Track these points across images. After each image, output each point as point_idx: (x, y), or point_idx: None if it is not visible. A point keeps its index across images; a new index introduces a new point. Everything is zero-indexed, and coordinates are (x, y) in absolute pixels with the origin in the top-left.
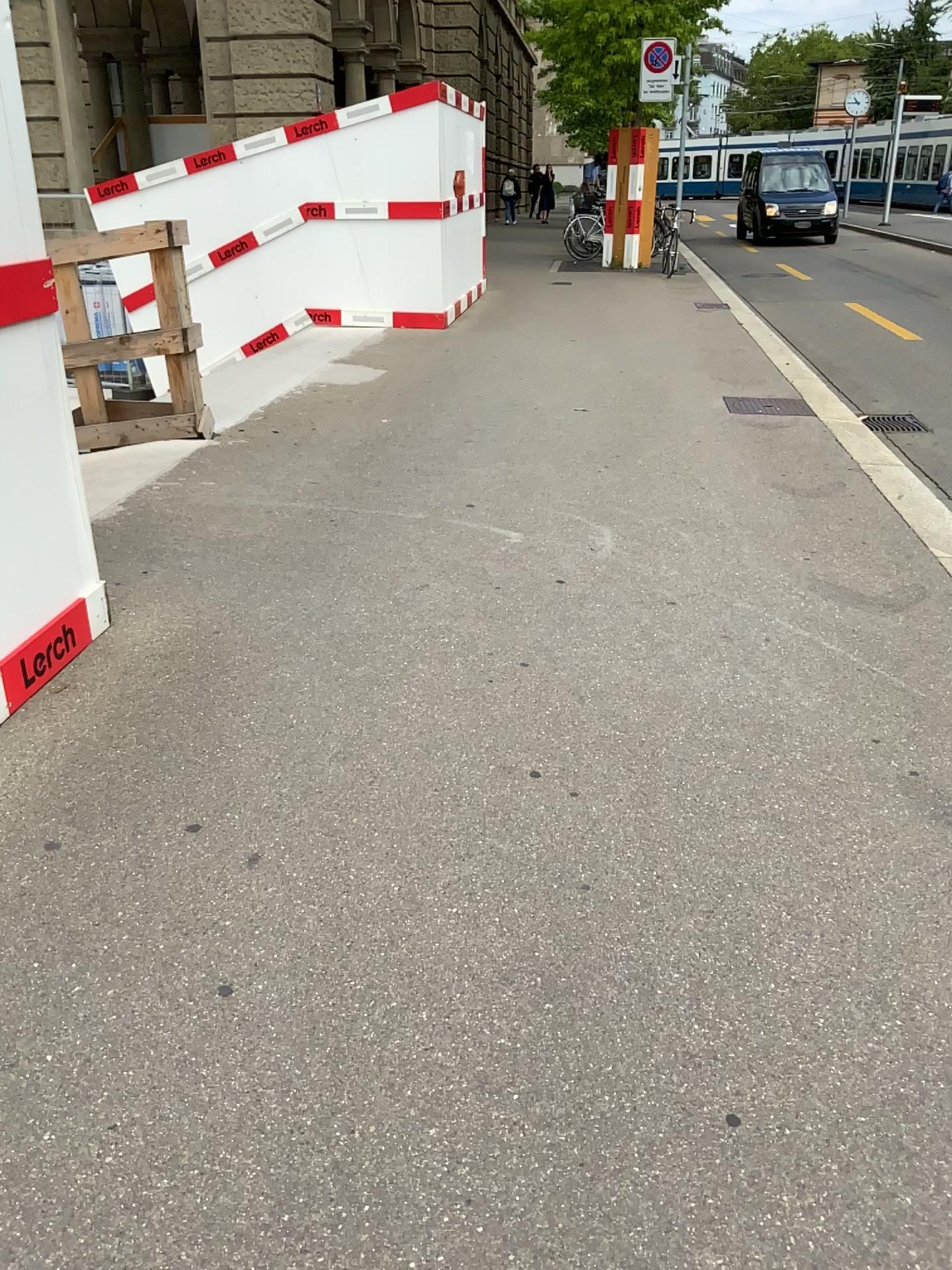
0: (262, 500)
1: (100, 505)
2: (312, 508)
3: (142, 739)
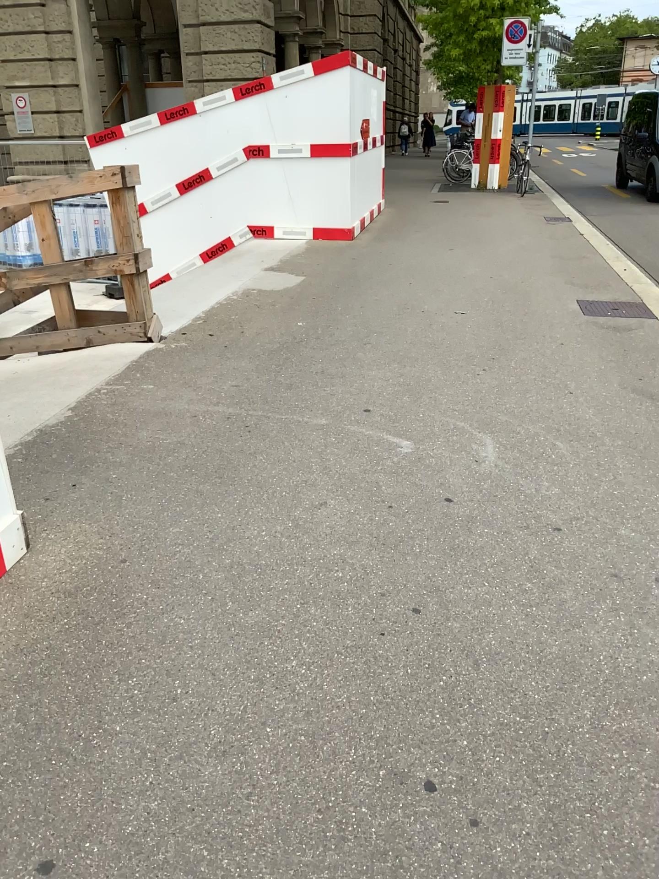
0: (190, 404)
1: (53, 408)
2: (231, 413)
3: (20, 717)
